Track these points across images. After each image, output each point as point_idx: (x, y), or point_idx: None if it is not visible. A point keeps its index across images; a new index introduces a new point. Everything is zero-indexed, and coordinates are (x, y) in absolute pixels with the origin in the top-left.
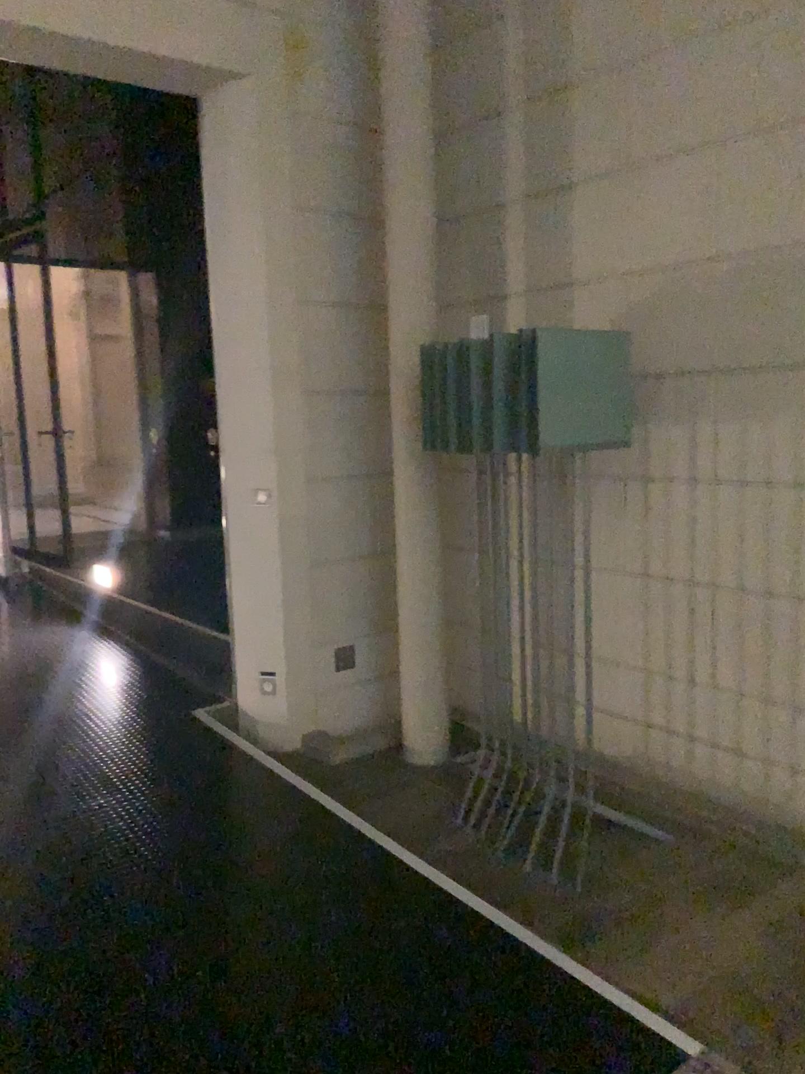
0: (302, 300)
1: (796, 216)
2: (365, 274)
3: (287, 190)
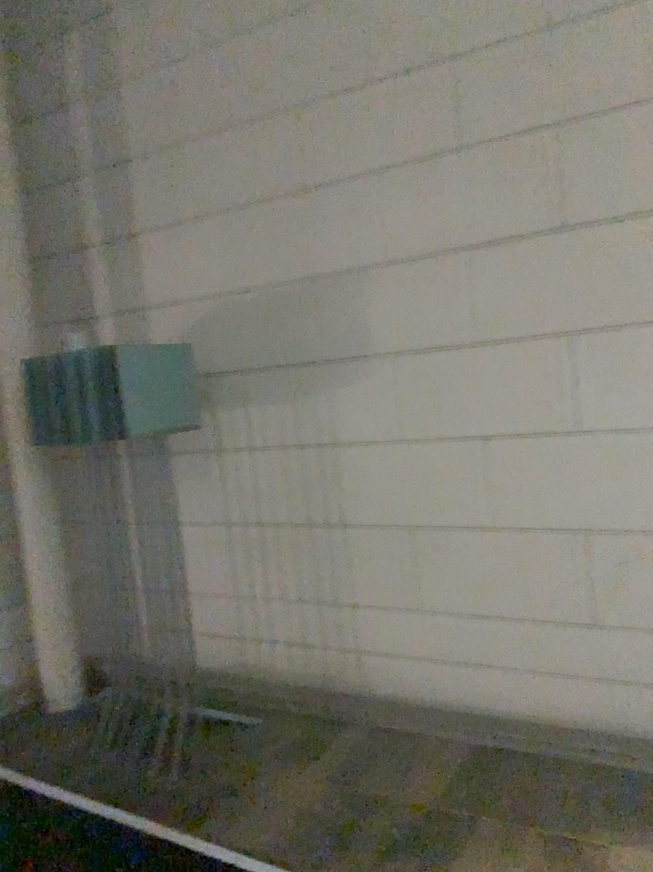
0: None
1: (280, 260)
2: None
3: None
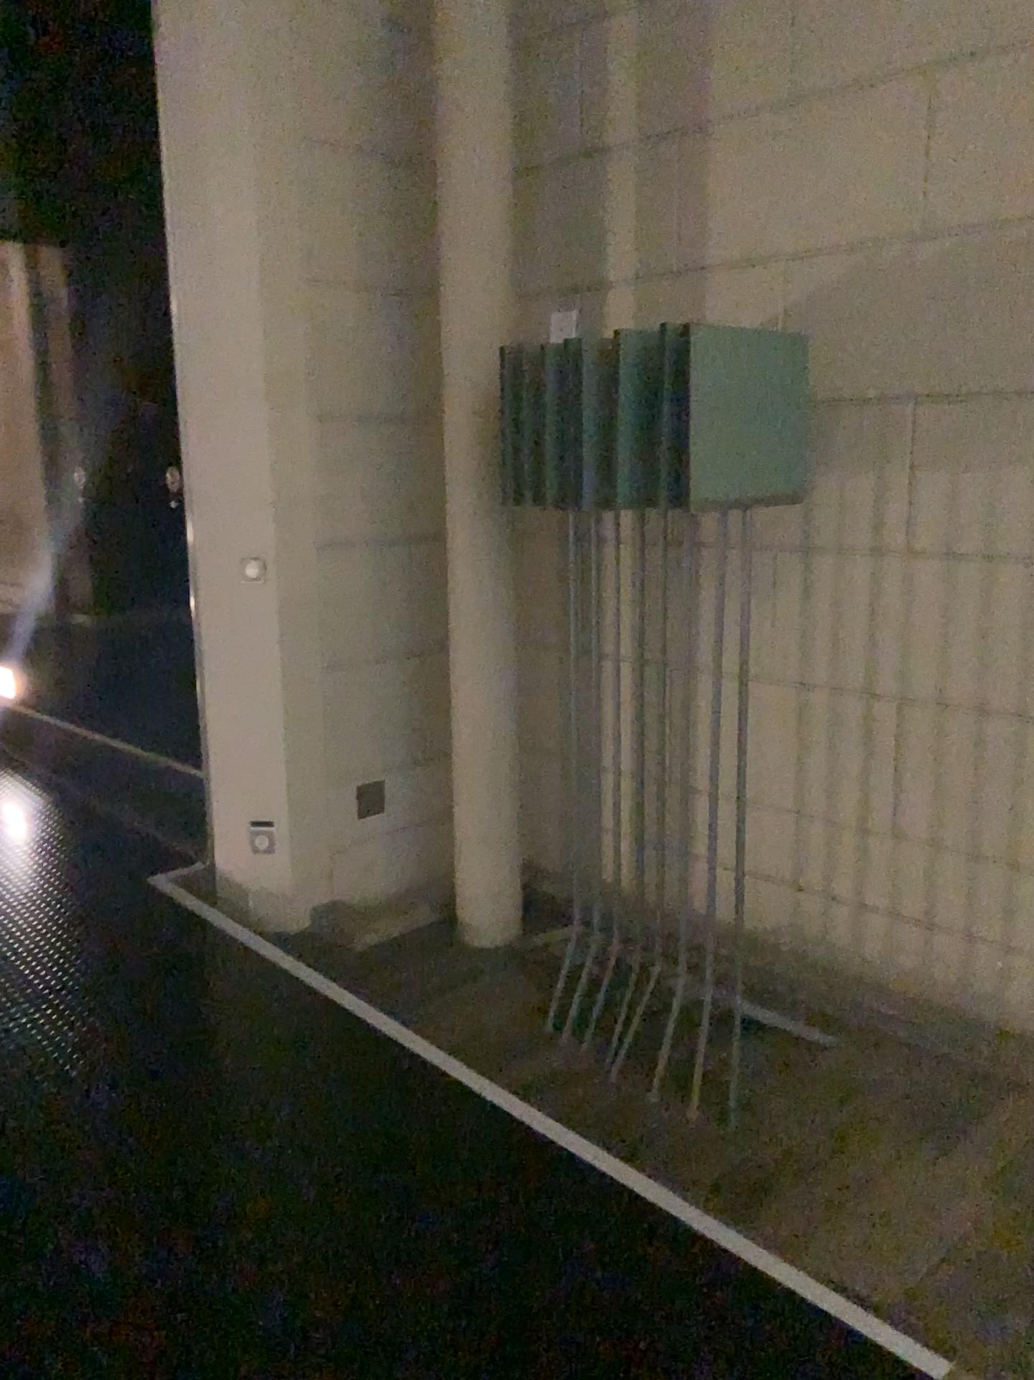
0: (318, 276)
1: None
2: (406, 242)
3: (296, 108)
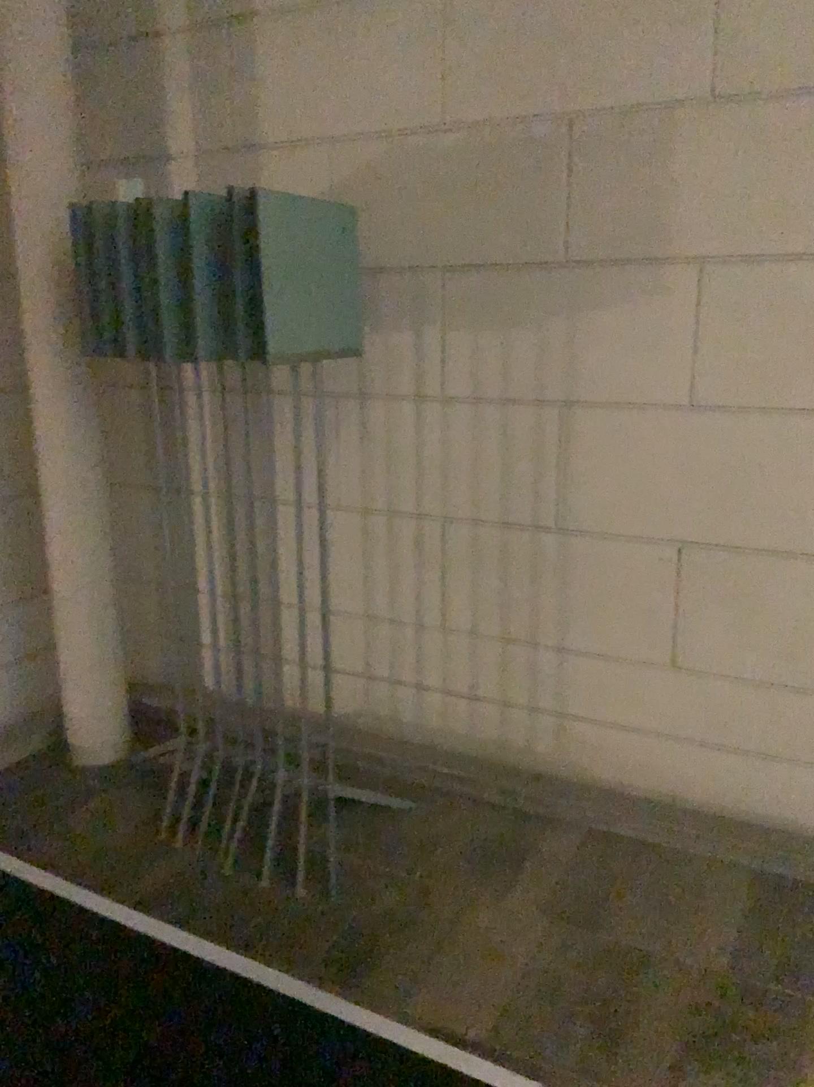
0: None
1: (538, 81)
2: None
3: None
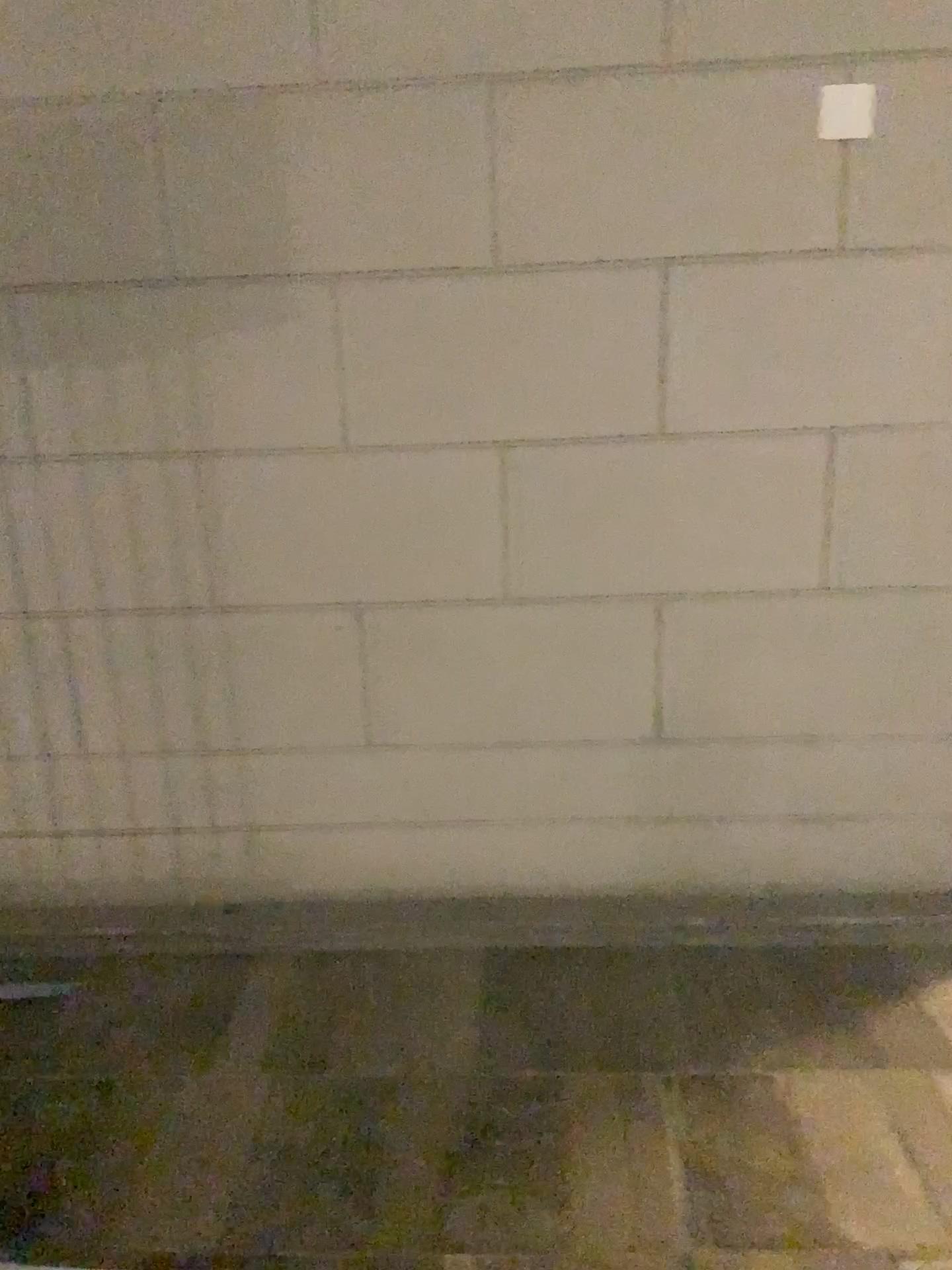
0: None
1: (79, 52)
2: None
3: None
